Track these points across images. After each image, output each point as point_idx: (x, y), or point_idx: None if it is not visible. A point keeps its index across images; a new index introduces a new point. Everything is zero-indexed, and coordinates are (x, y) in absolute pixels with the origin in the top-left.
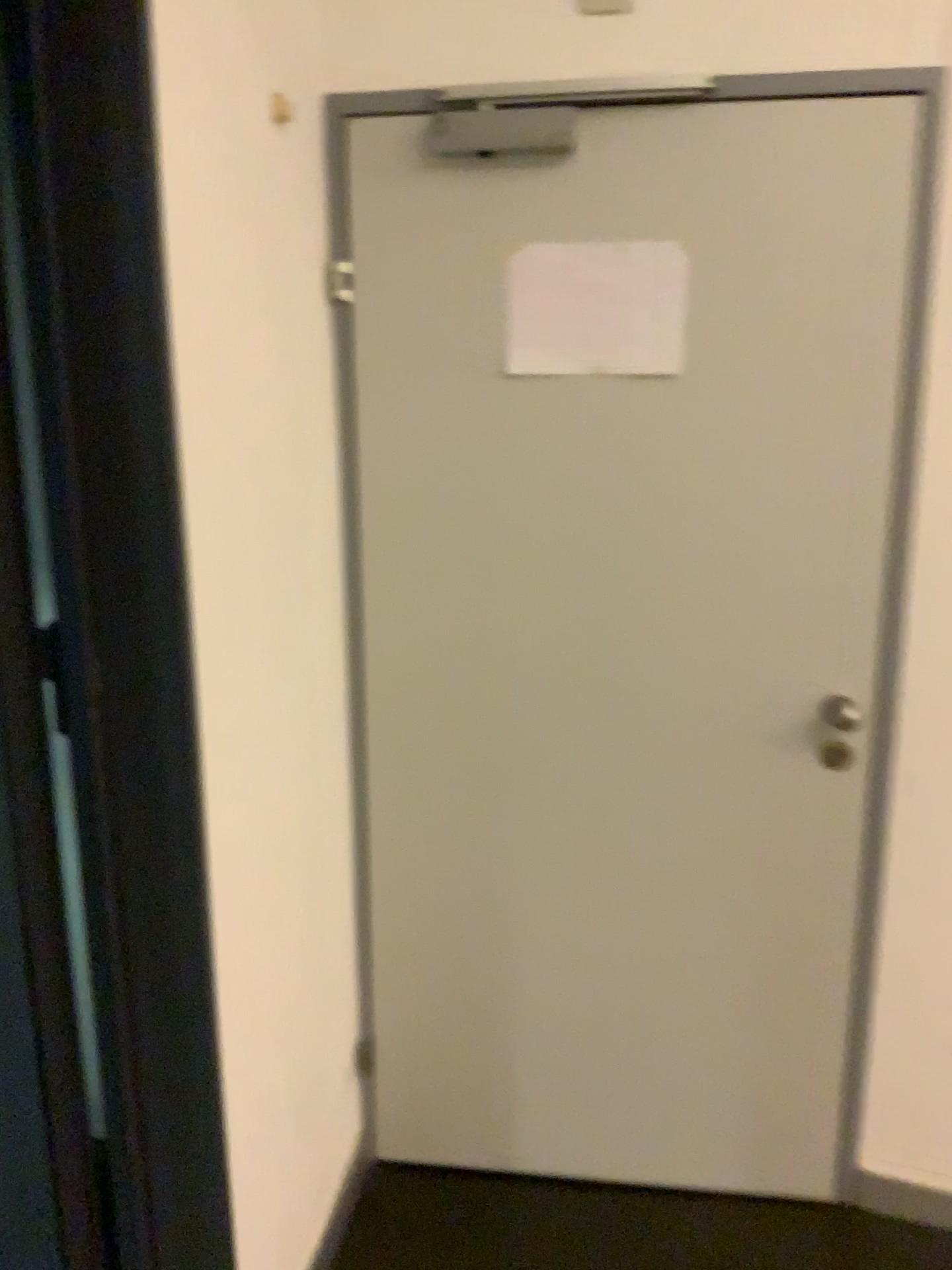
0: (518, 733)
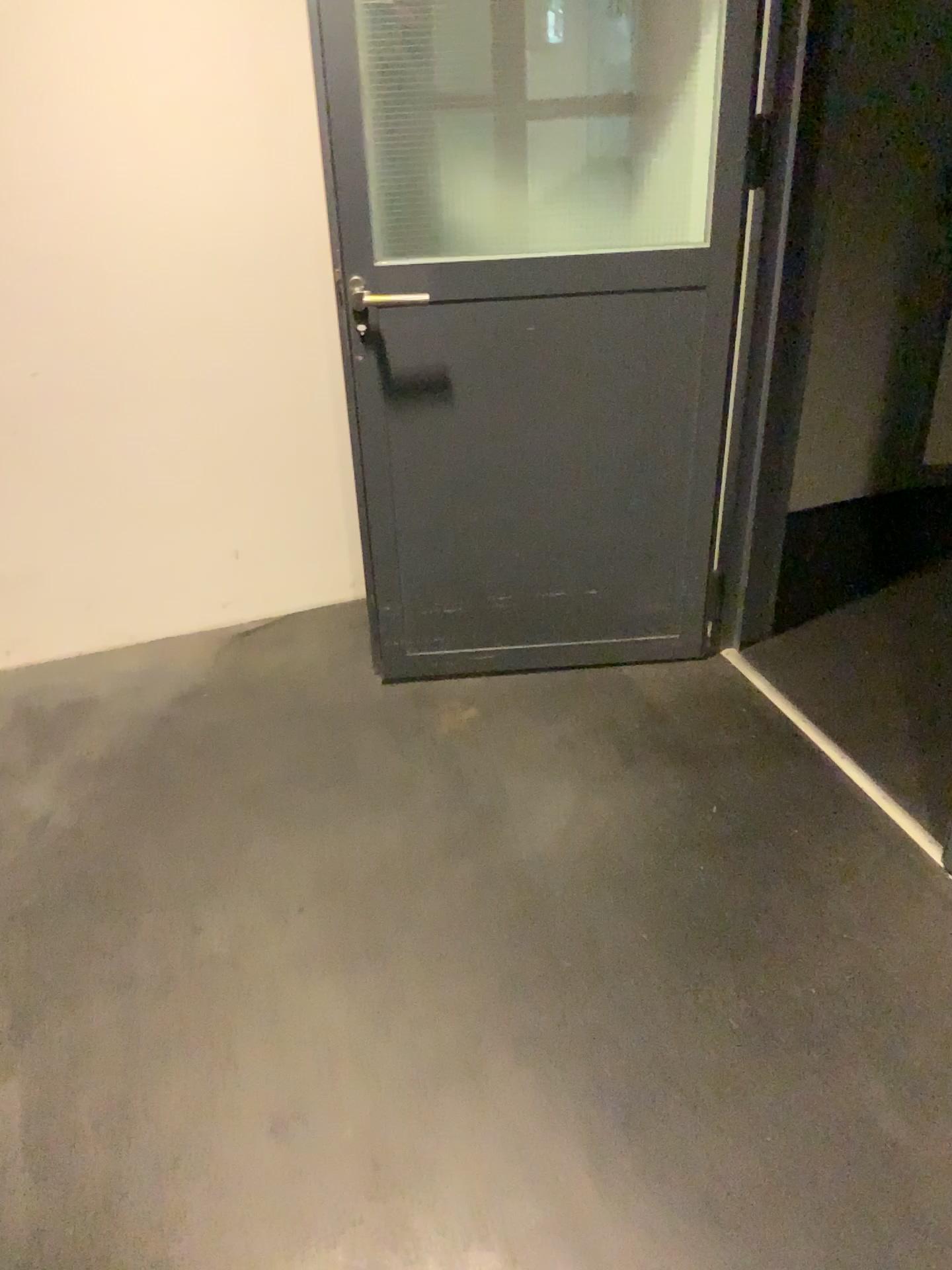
0: None
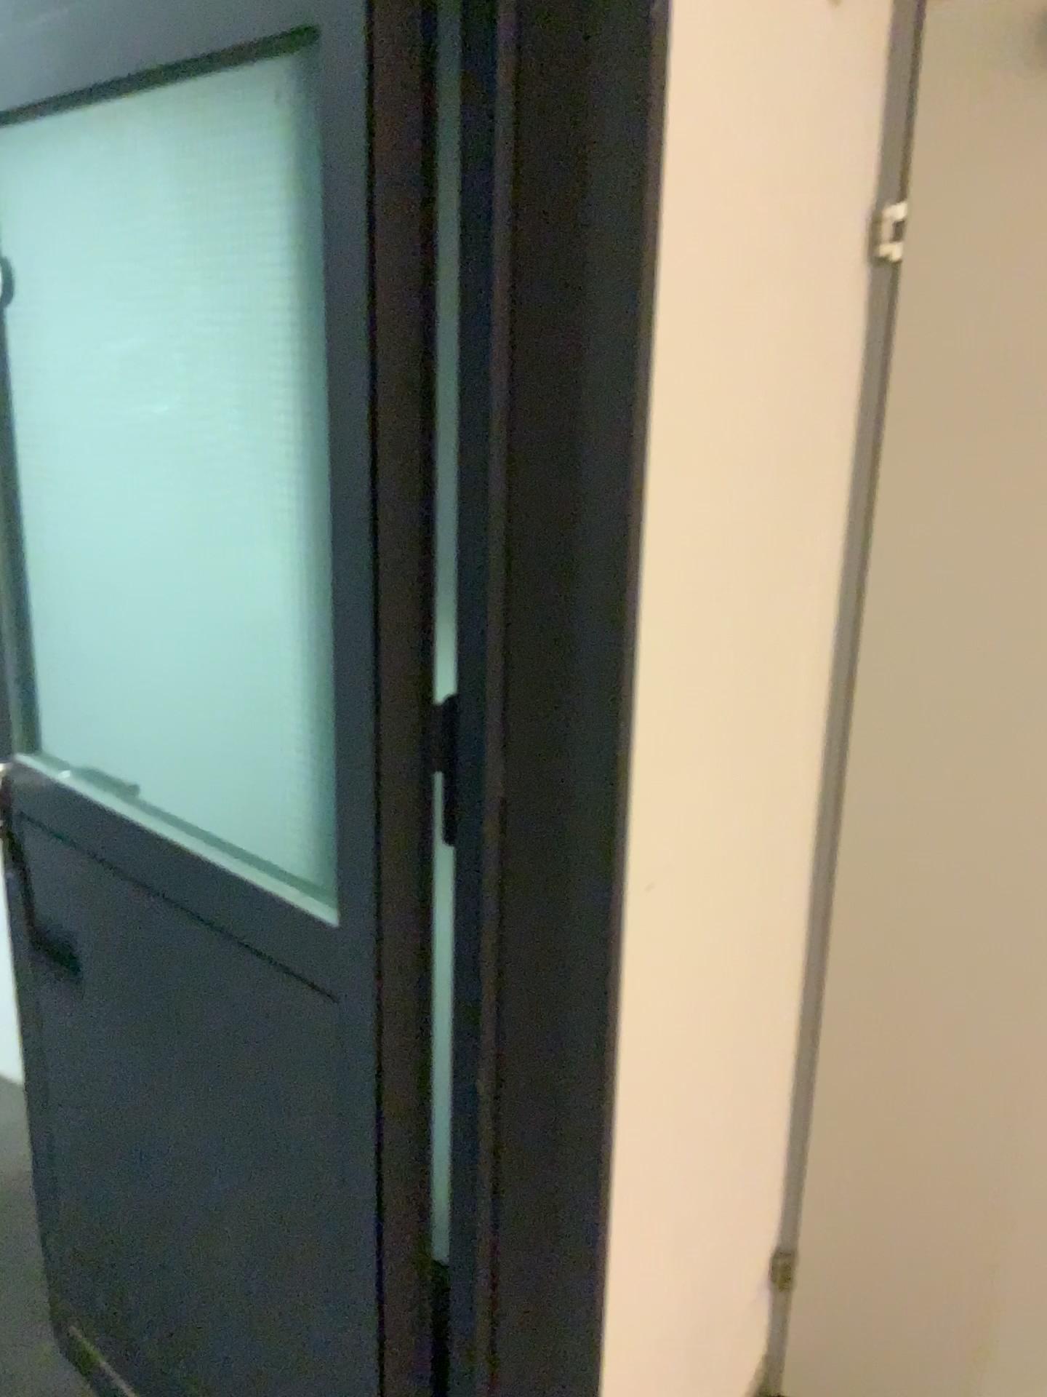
0: (1041, 892)
